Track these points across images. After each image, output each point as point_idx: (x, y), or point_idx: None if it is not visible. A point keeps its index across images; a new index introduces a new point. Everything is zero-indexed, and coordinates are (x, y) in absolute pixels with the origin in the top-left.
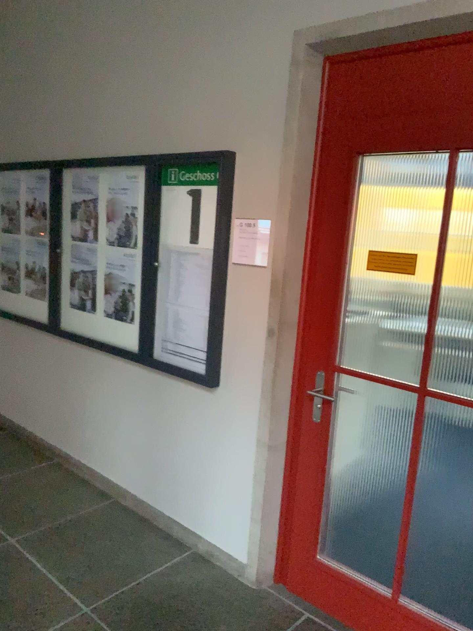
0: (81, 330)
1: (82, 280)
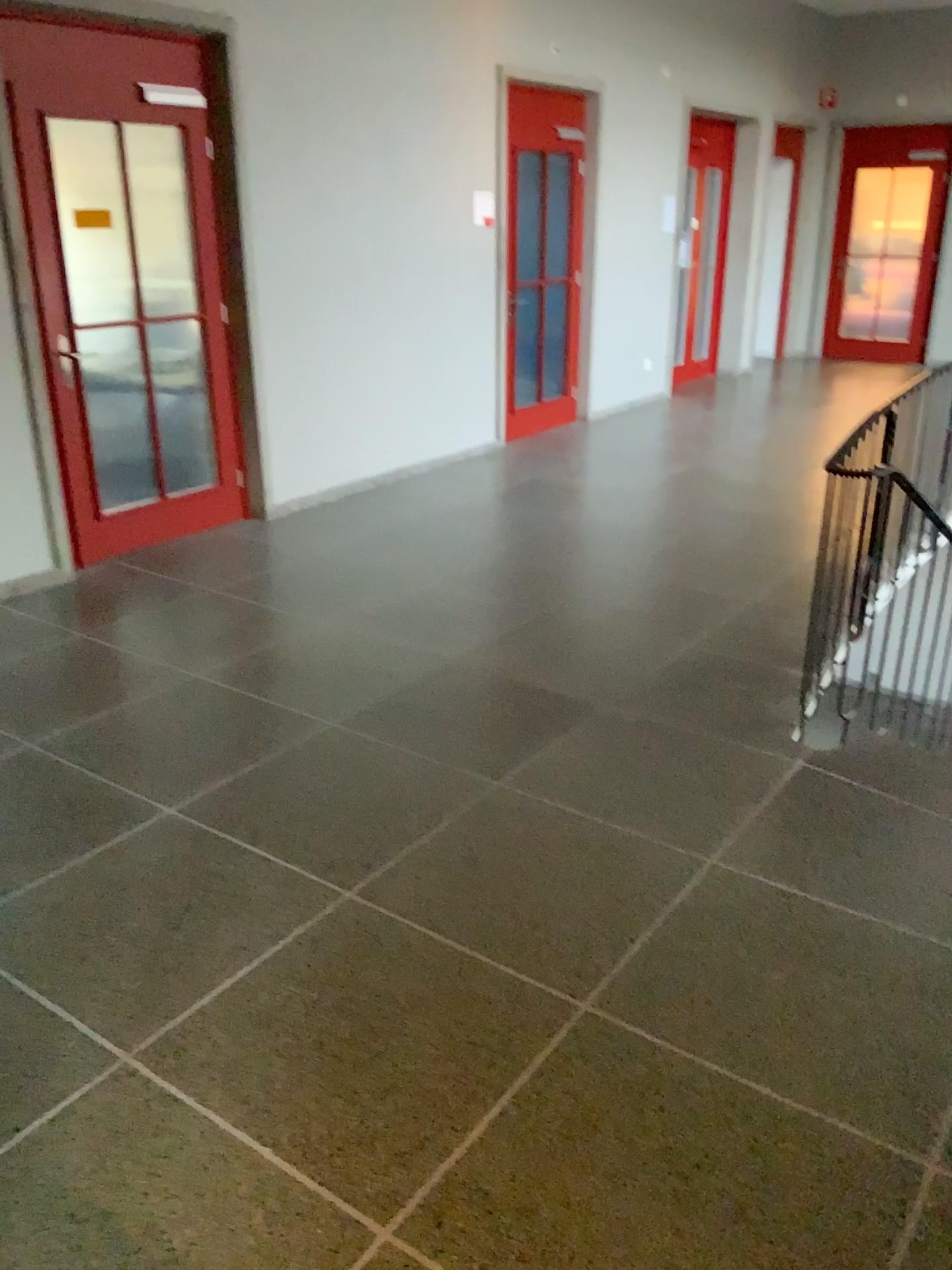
0: None
1: None
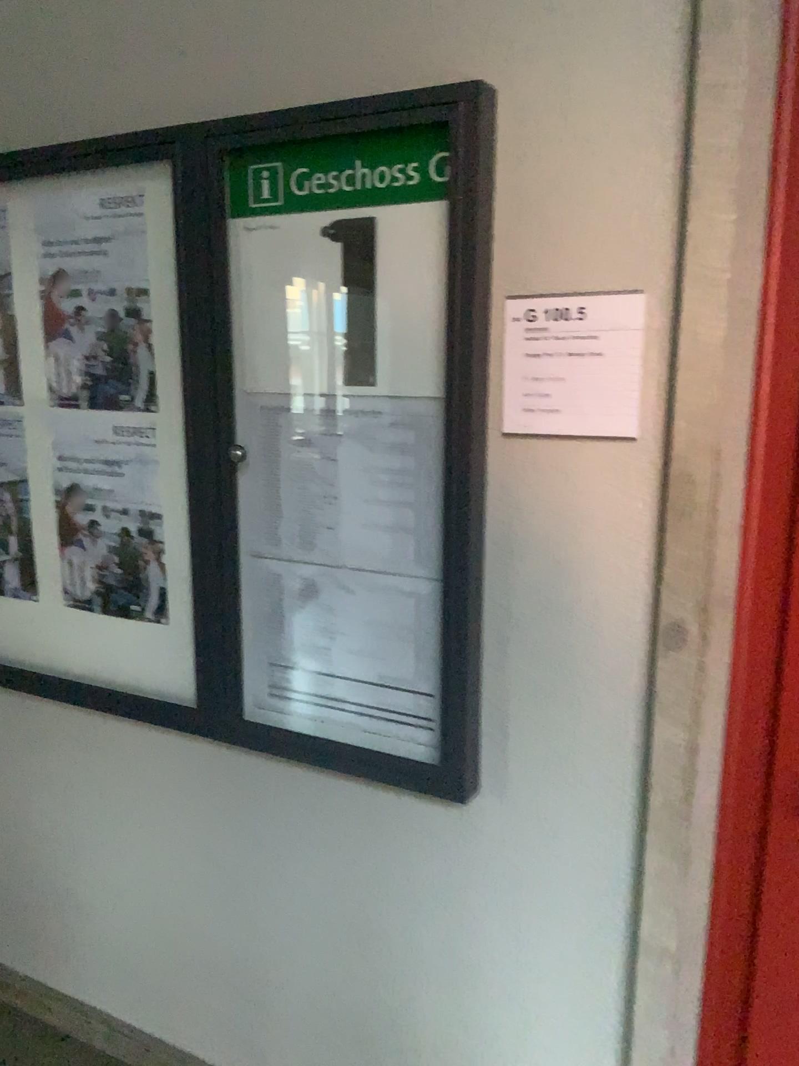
0: None
1: None
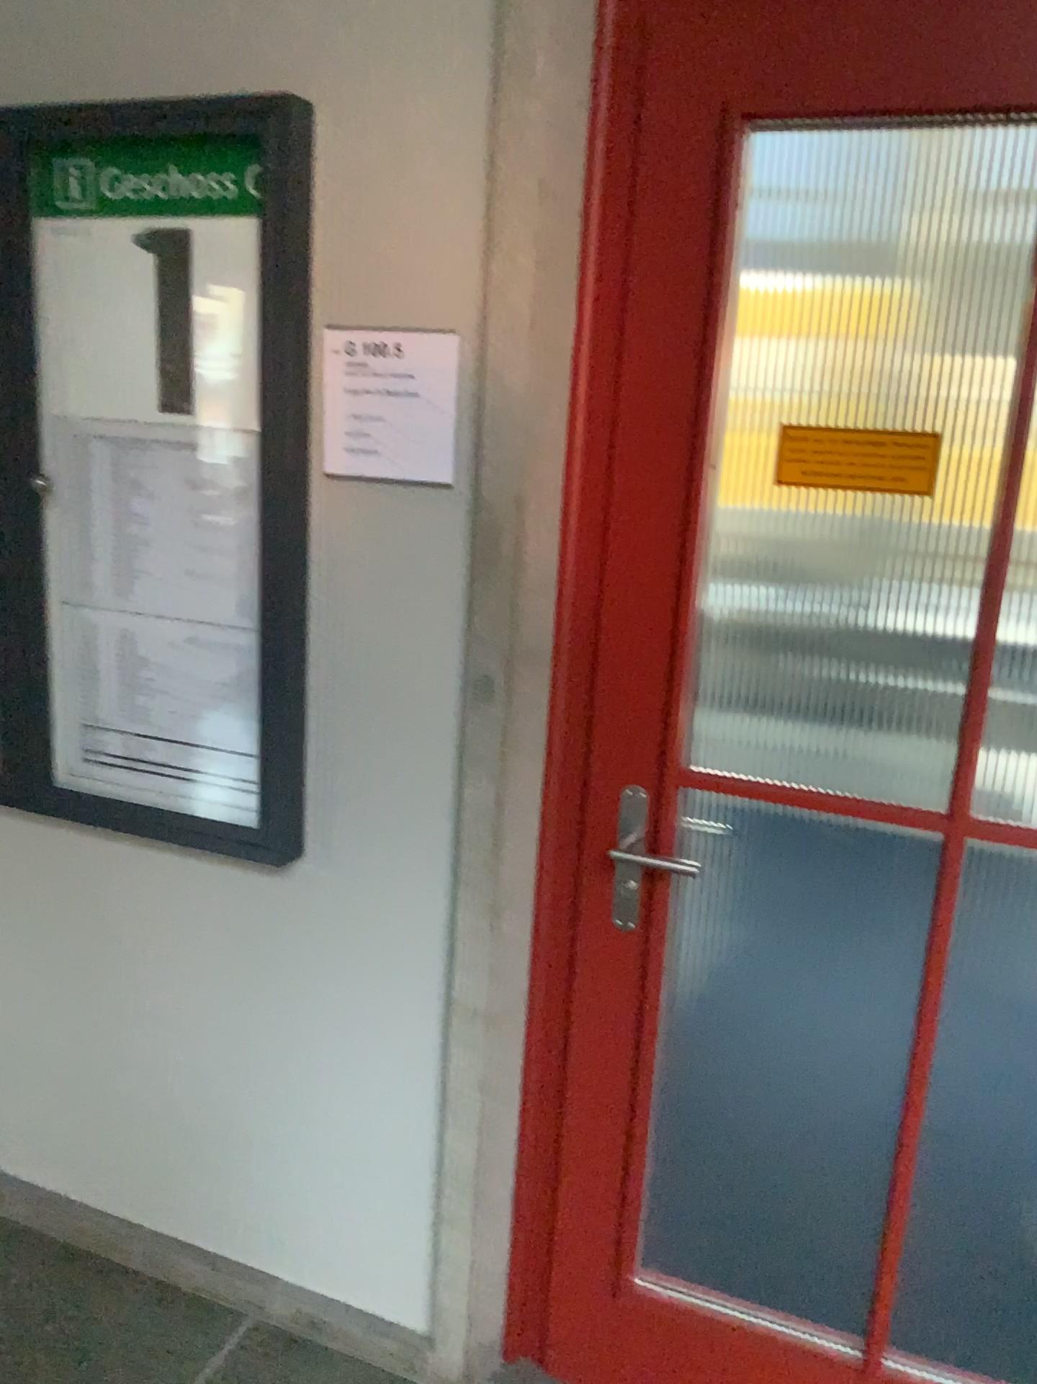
0: None
1: None
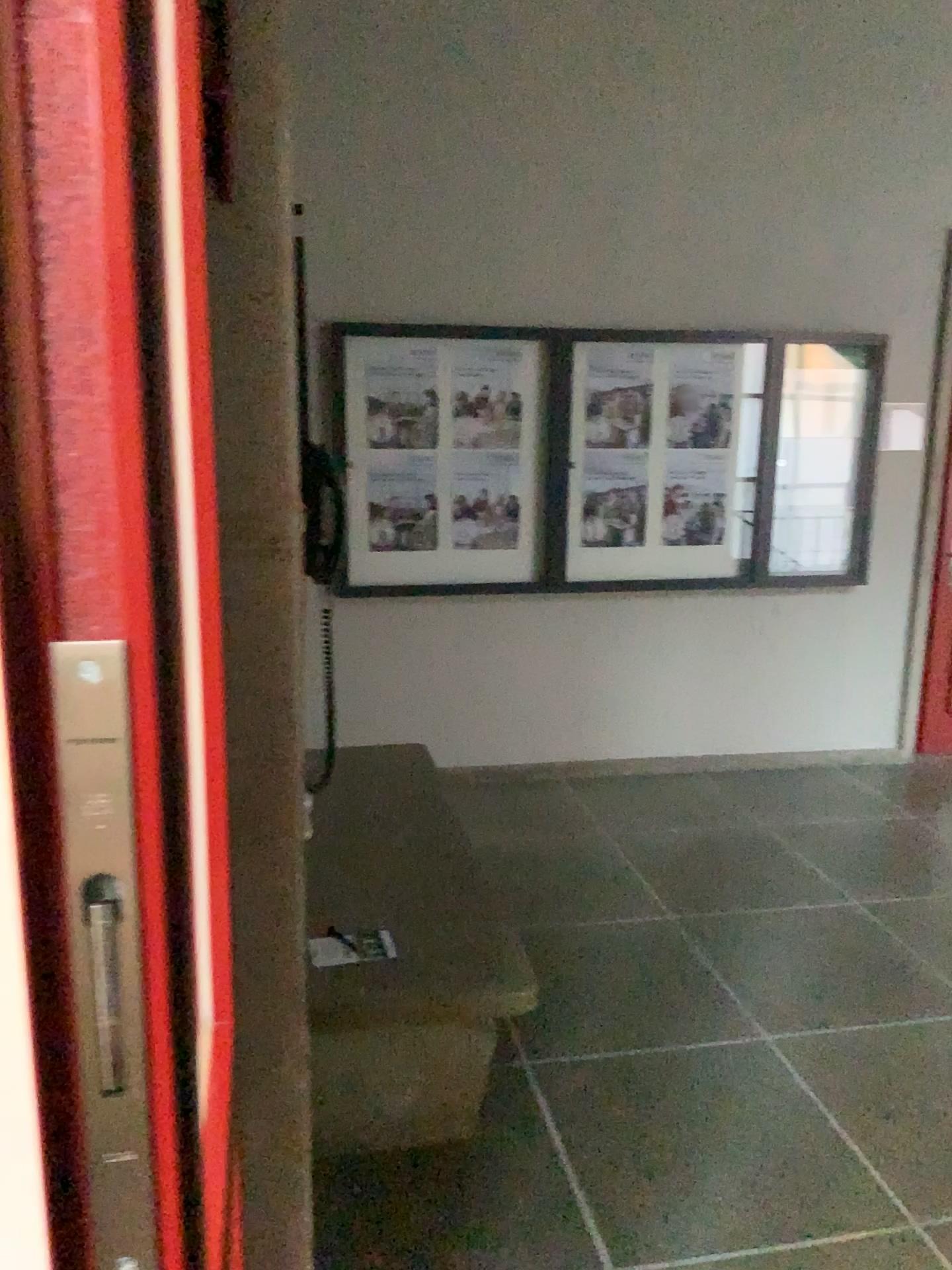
0: (615, 574)
1: (611, 503)
